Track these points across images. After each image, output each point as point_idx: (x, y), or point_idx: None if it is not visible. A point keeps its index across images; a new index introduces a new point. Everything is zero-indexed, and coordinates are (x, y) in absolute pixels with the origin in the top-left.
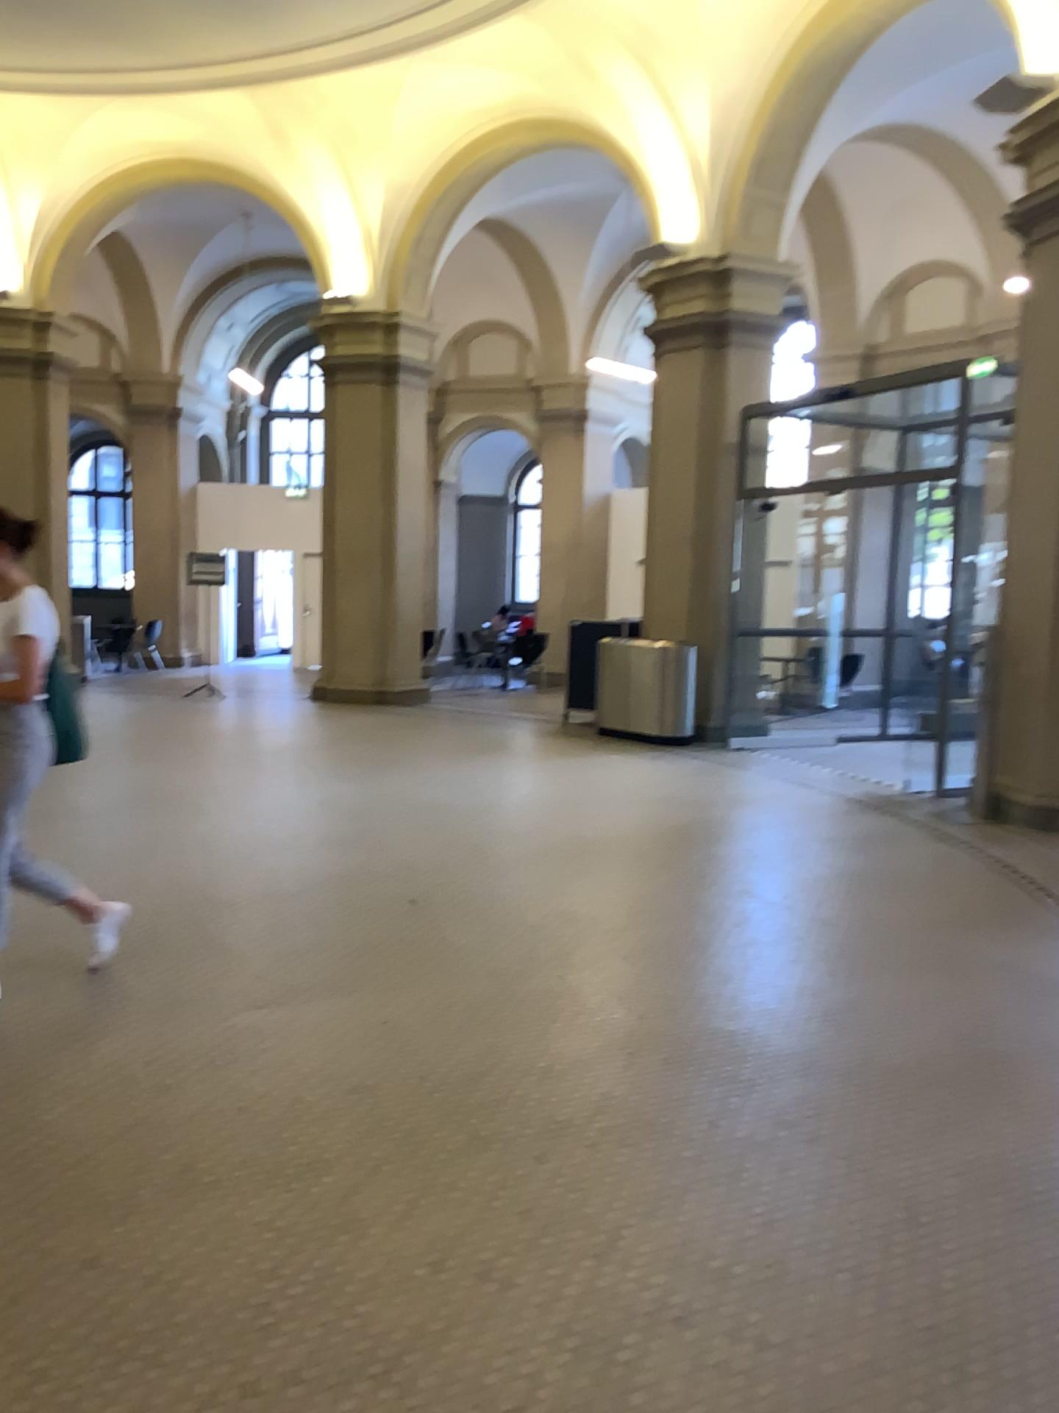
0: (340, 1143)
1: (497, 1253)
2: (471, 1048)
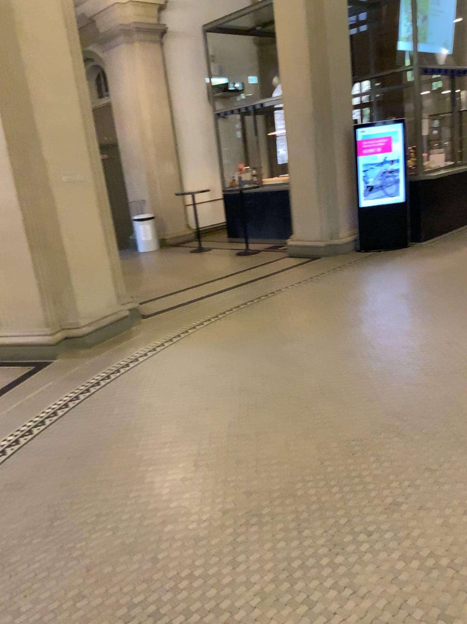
0: (355, 472)
1: (240, 447)
2: (368, 586)
